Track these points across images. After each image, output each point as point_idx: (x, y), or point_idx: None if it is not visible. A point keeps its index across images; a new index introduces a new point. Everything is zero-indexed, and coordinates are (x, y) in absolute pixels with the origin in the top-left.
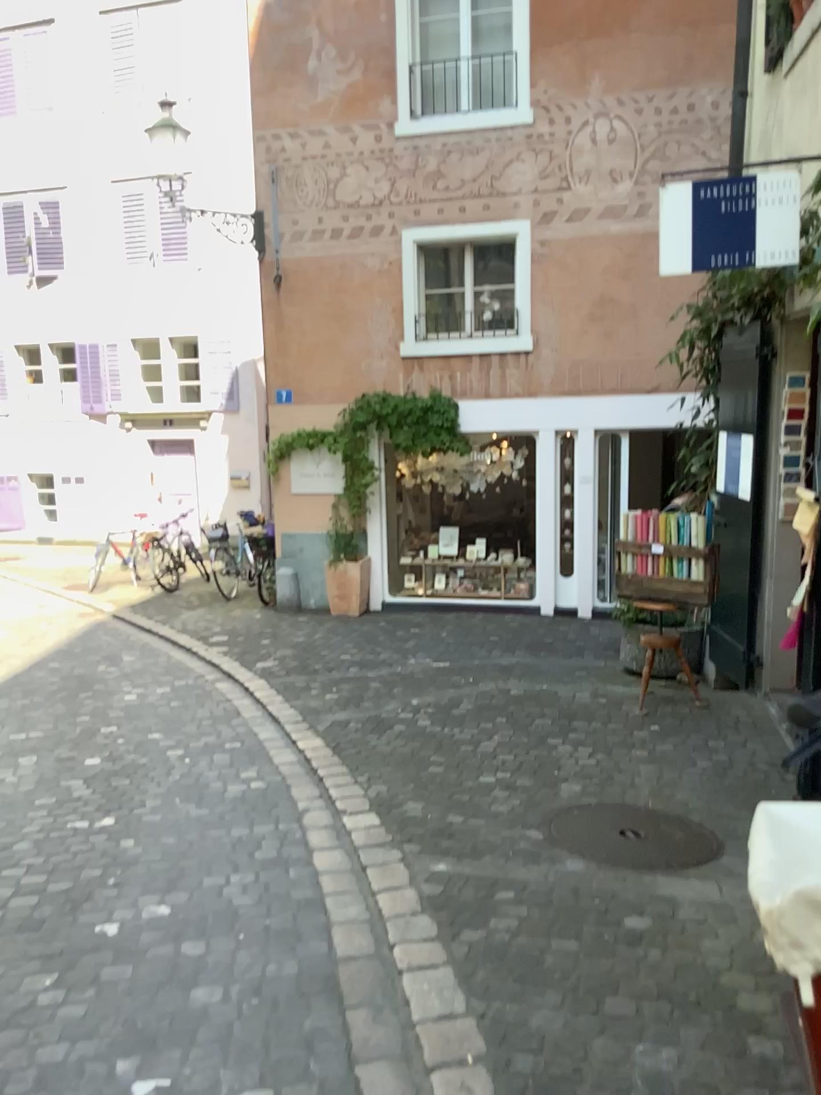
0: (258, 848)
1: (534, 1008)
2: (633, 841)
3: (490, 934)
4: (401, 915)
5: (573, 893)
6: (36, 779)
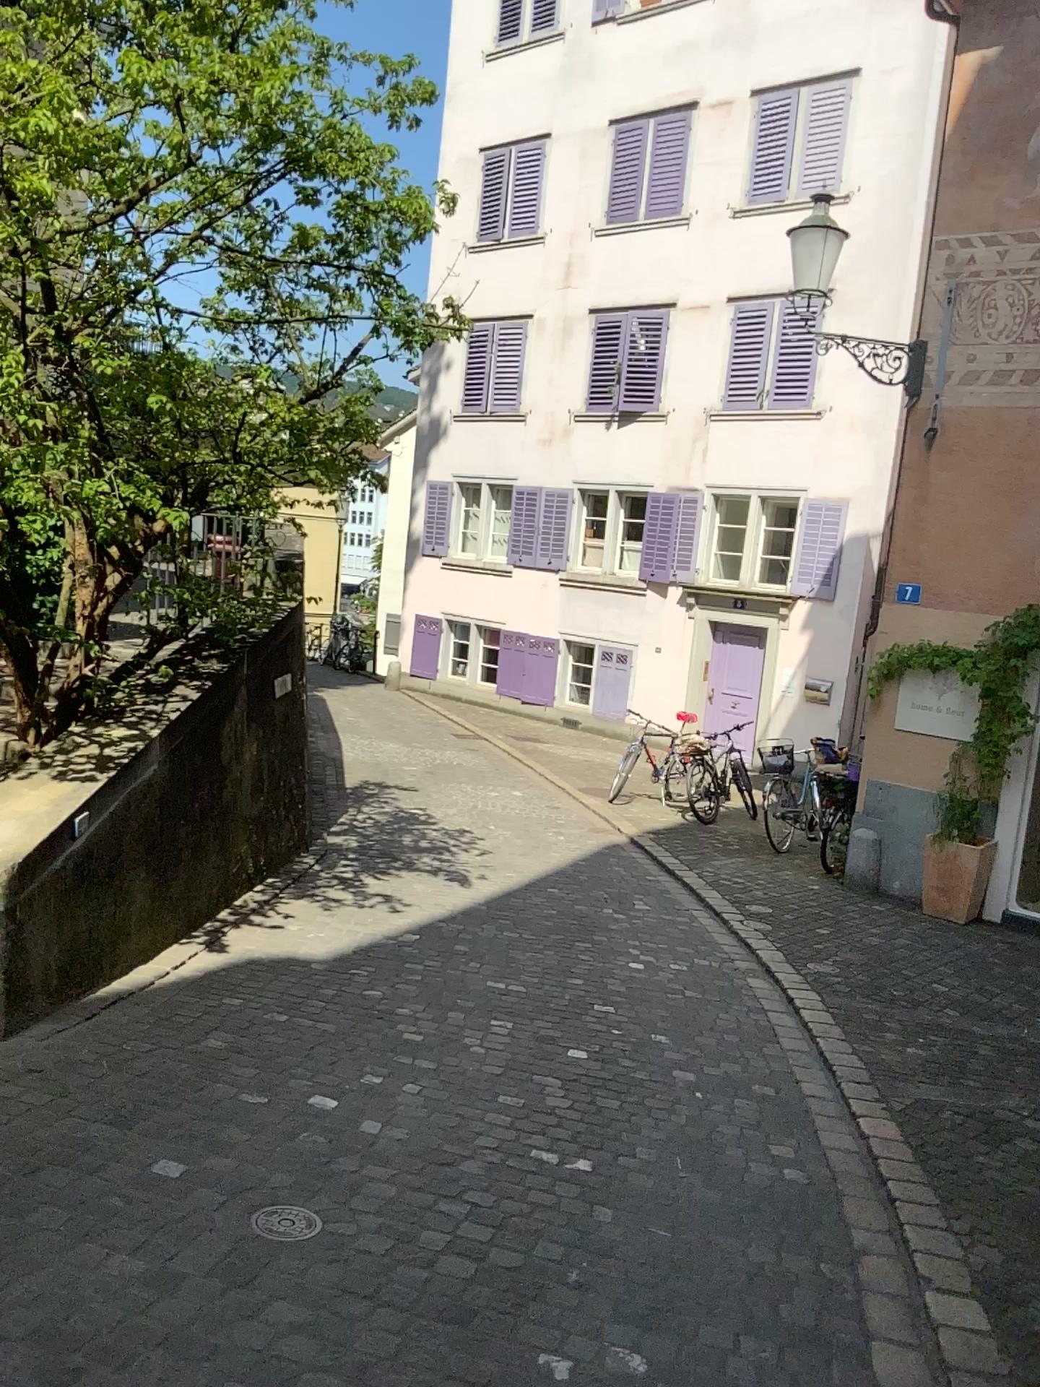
0: (787, 1298)
1: None
2: None
3: None
4: None
5: None
6: (505, 1063)
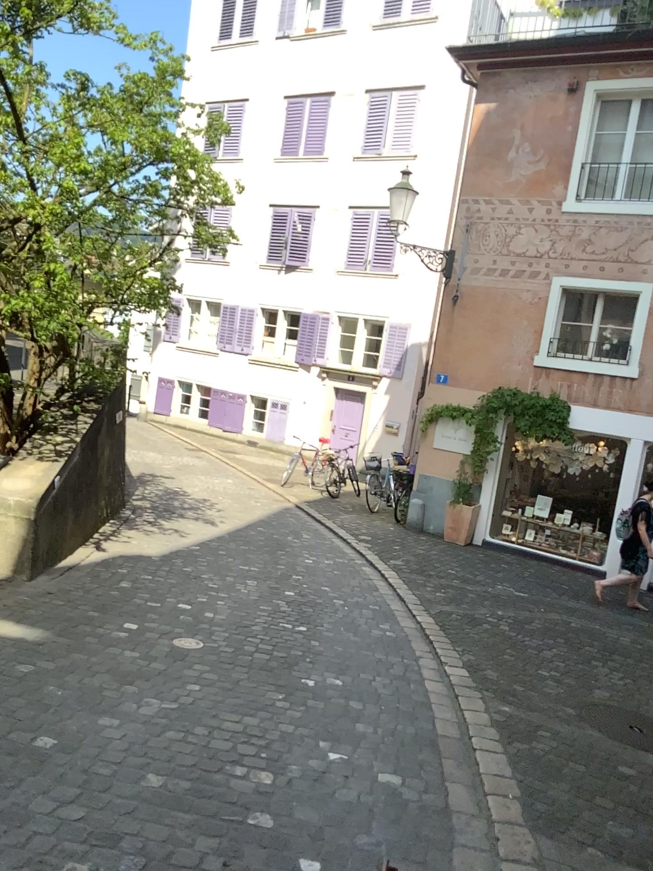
0: (392, 668)
1: (551, 787)
2: (637, 732)
3: (532, 747)
4: (478, 724)
5: (588, 745)
6: (260, 595)
